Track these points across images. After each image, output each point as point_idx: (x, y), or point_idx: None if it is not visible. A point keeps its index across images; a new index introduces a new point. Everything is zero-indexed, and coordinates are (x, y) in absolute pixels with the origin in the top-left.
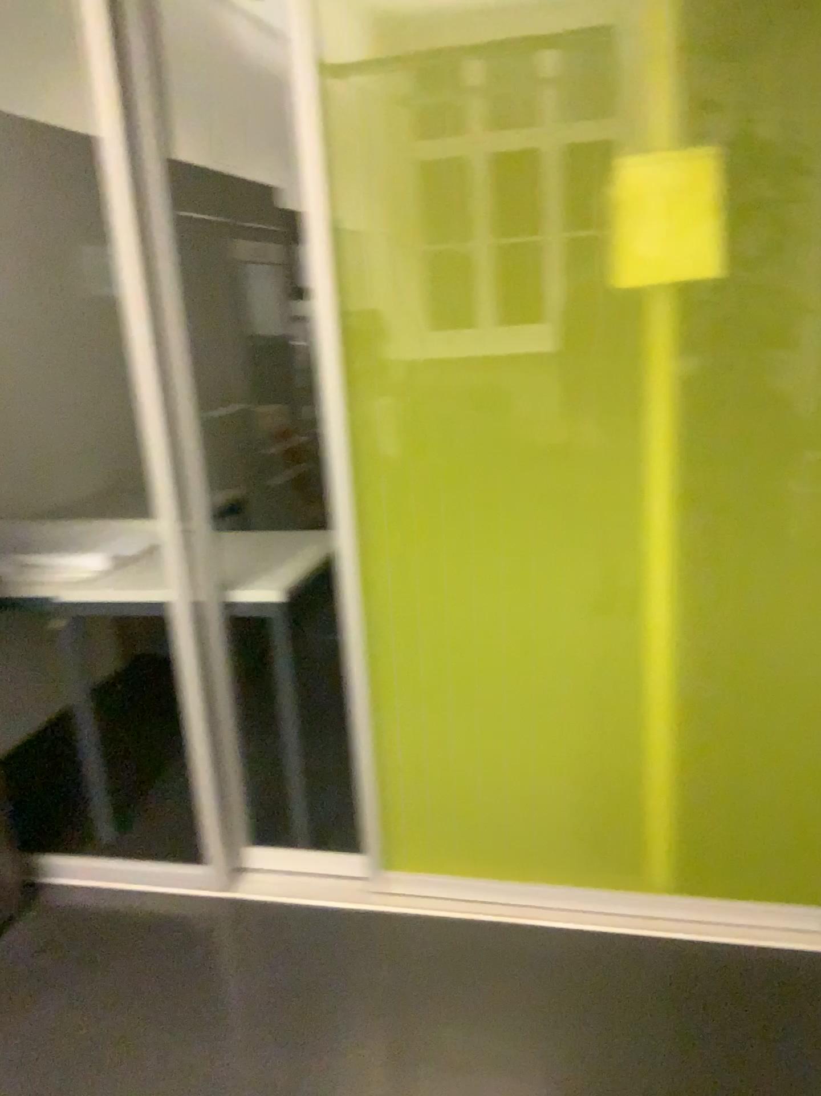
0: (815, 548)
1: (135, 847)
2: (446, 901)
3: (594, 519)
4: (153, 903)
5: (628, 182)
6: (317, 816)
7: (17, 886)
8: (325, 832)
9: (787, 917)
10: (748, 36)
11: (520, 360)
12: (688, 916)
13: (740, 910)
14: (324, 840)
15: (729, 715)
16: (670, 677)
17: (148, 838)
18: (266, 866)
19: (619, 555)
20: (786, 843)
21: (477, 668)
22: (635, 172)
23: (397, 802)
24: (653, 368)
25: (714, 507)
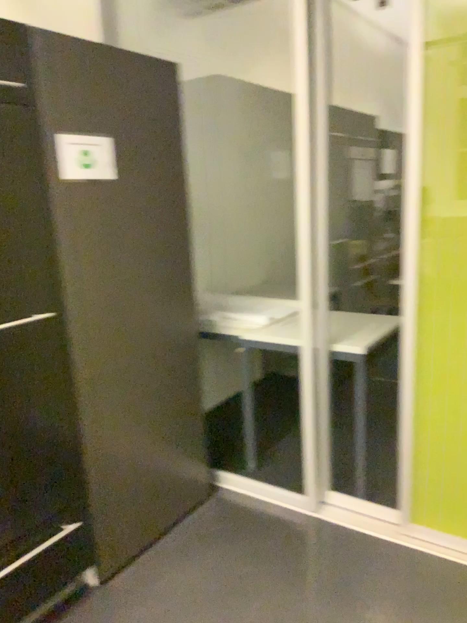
0: None
1: (267, 478)
2: (450, 551)
3: None
4: (275, 510)
5: None
6: (369, 482)
7: (207, 485)
8: (373, 492)
9: None
10: None
11: None
12: None
13: None
14: (372, 496)
15: None
16: None
17: (274, 474)
18: (339, 504)
19: None
20: None
21: None
22: None
23: (424, 483)
24: None
25: None
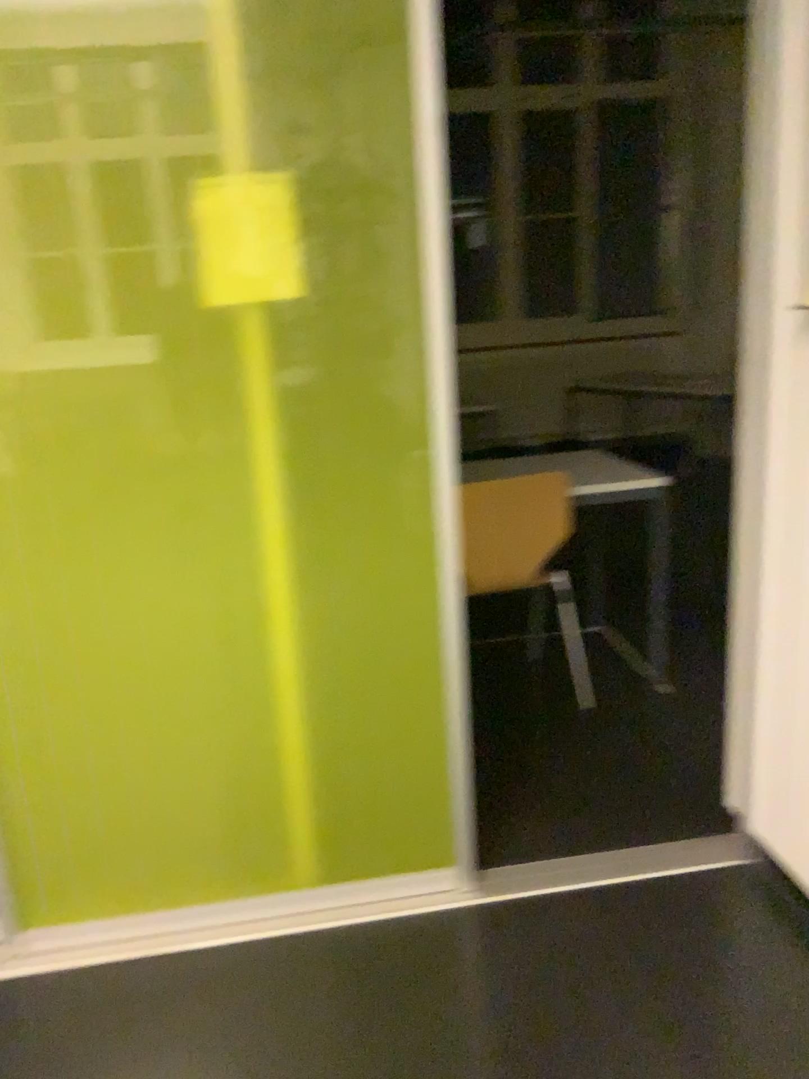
0: (406, 542)
1: None
2: (85, 945)
3: (203, 532)
4: None
5: (203, 200)
6: None
7: None
8: None
9: (417, 882)
10: (302, 70)
11: (111, 376)
12: (329, 903)
13: (375, 886)
14: None
15: (348, 705)
16: (292, 678)
17: None
18: None
19: (232, 565)
20: (409, 815)
21: (97, 696)
22: (209, 190)
23: (21, 851)
24: (246, 381)
25: (316, 512)
